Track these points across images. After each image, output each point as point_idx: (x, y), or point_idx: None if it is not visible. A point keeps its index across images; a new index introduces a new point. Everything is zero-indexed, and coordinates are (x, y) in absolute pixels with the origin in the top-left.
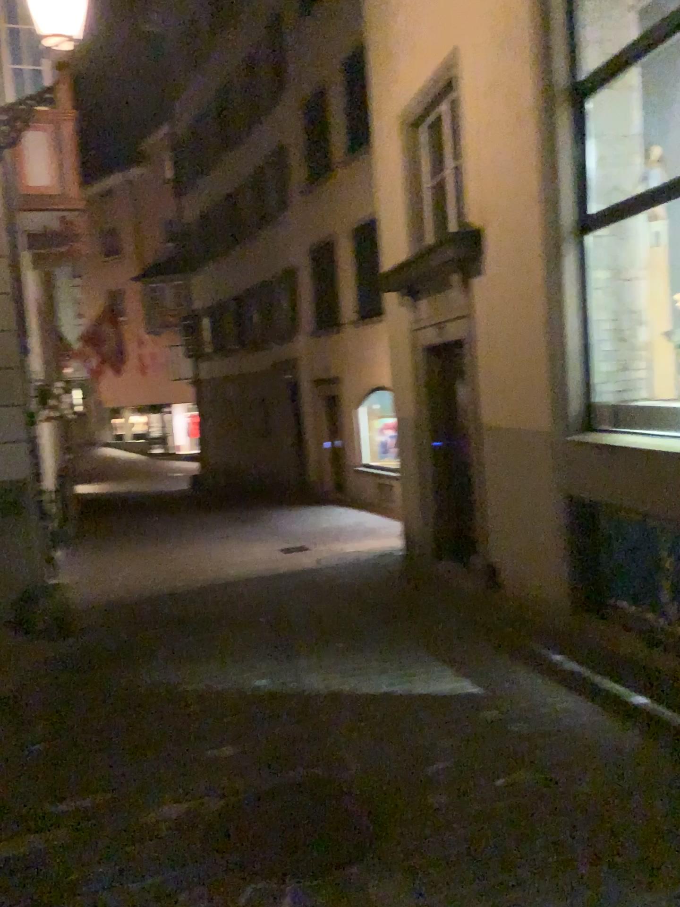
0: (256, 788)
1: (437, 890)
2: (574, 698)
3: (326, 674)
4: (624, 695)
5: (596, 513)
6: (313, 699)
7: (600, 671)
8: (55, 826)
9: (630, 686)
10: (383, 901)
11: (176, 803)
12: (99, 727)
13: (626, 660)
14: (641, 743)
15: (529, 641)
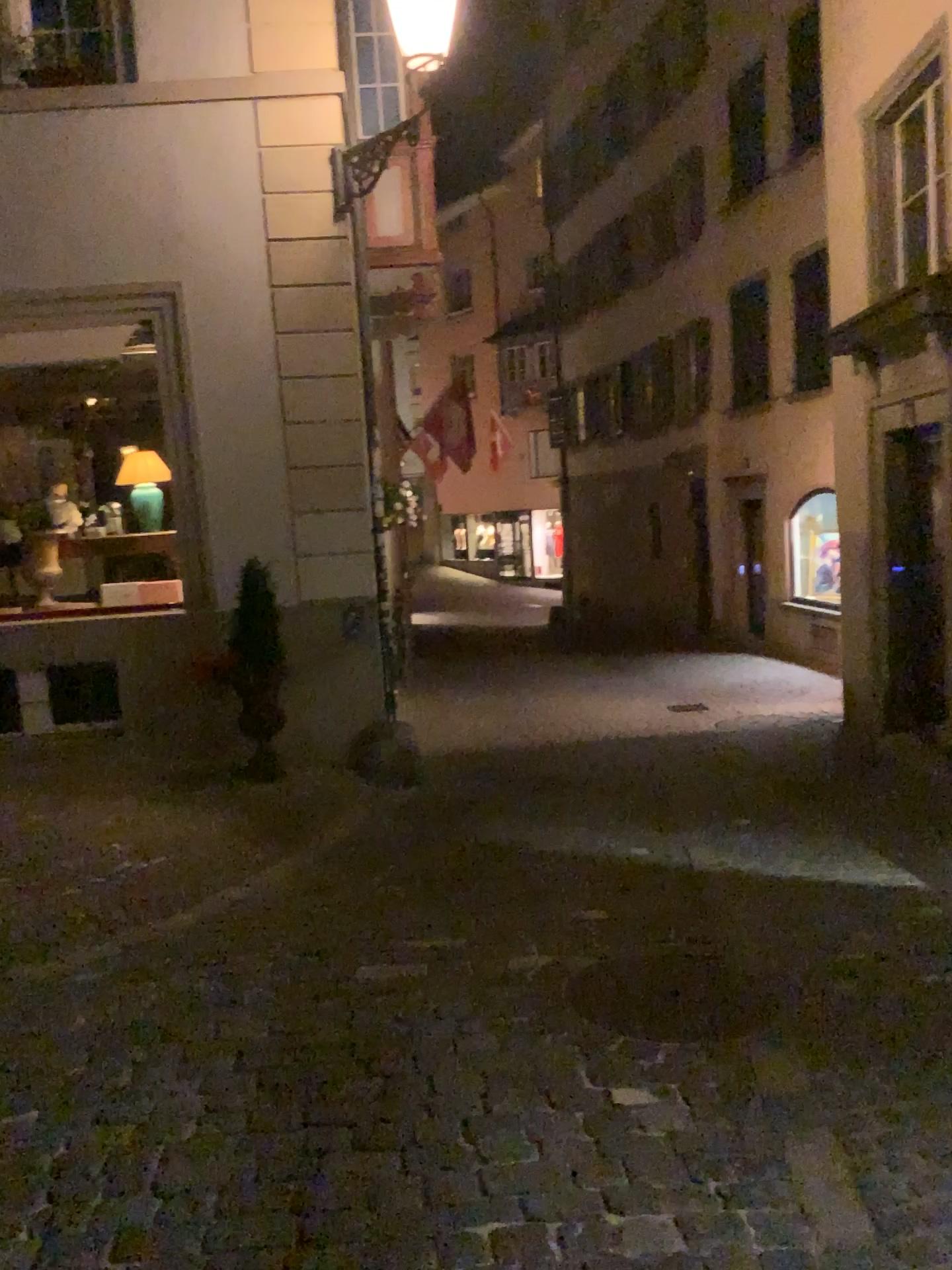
0: (629, 951)
1: (829, 1063)
2: None
3: (720, 847)
4: None
5: None
6: (703, 872)
7: None
8: (412, 956)
9: None
10: (765, 1064)
11: (538, 953)
12: (452, 875)
13: None
14: None
15: None
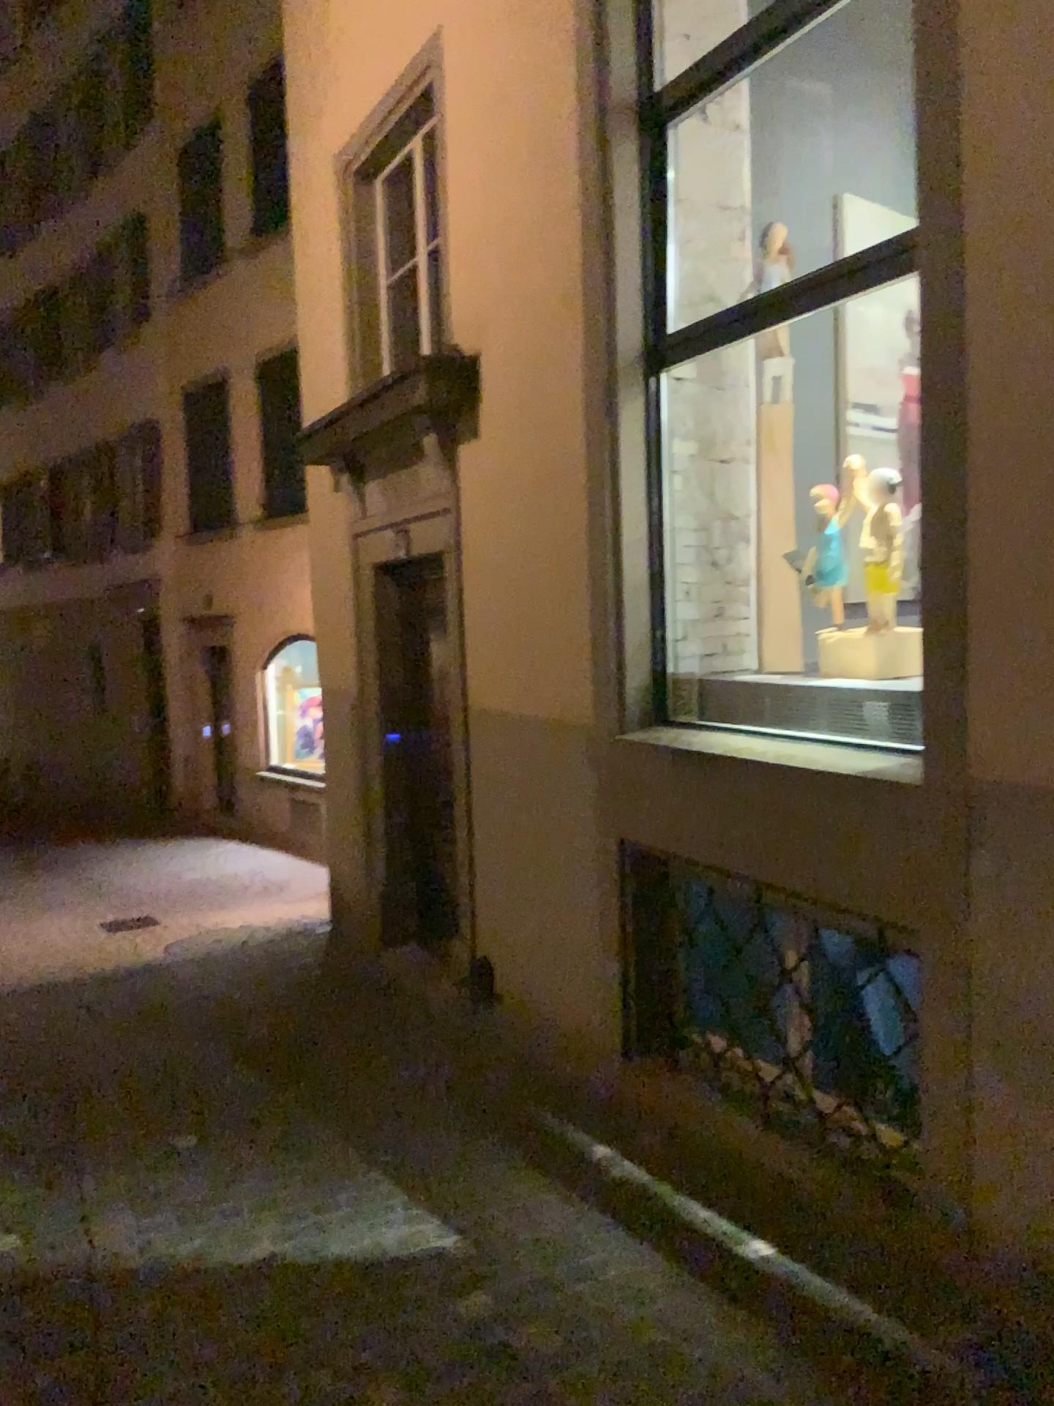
0: None
1: None
2: (632, 1247)
3: (142, 1210)
4: (724, 1235)
5: (669, 876)
6: (107, 1277)
7: (676, 1179)
8: None
9: (731, 1210)
10: None
11: None
12: None
13: (721, 1153)
14: (767, 1357)
15: (546, 1116)
